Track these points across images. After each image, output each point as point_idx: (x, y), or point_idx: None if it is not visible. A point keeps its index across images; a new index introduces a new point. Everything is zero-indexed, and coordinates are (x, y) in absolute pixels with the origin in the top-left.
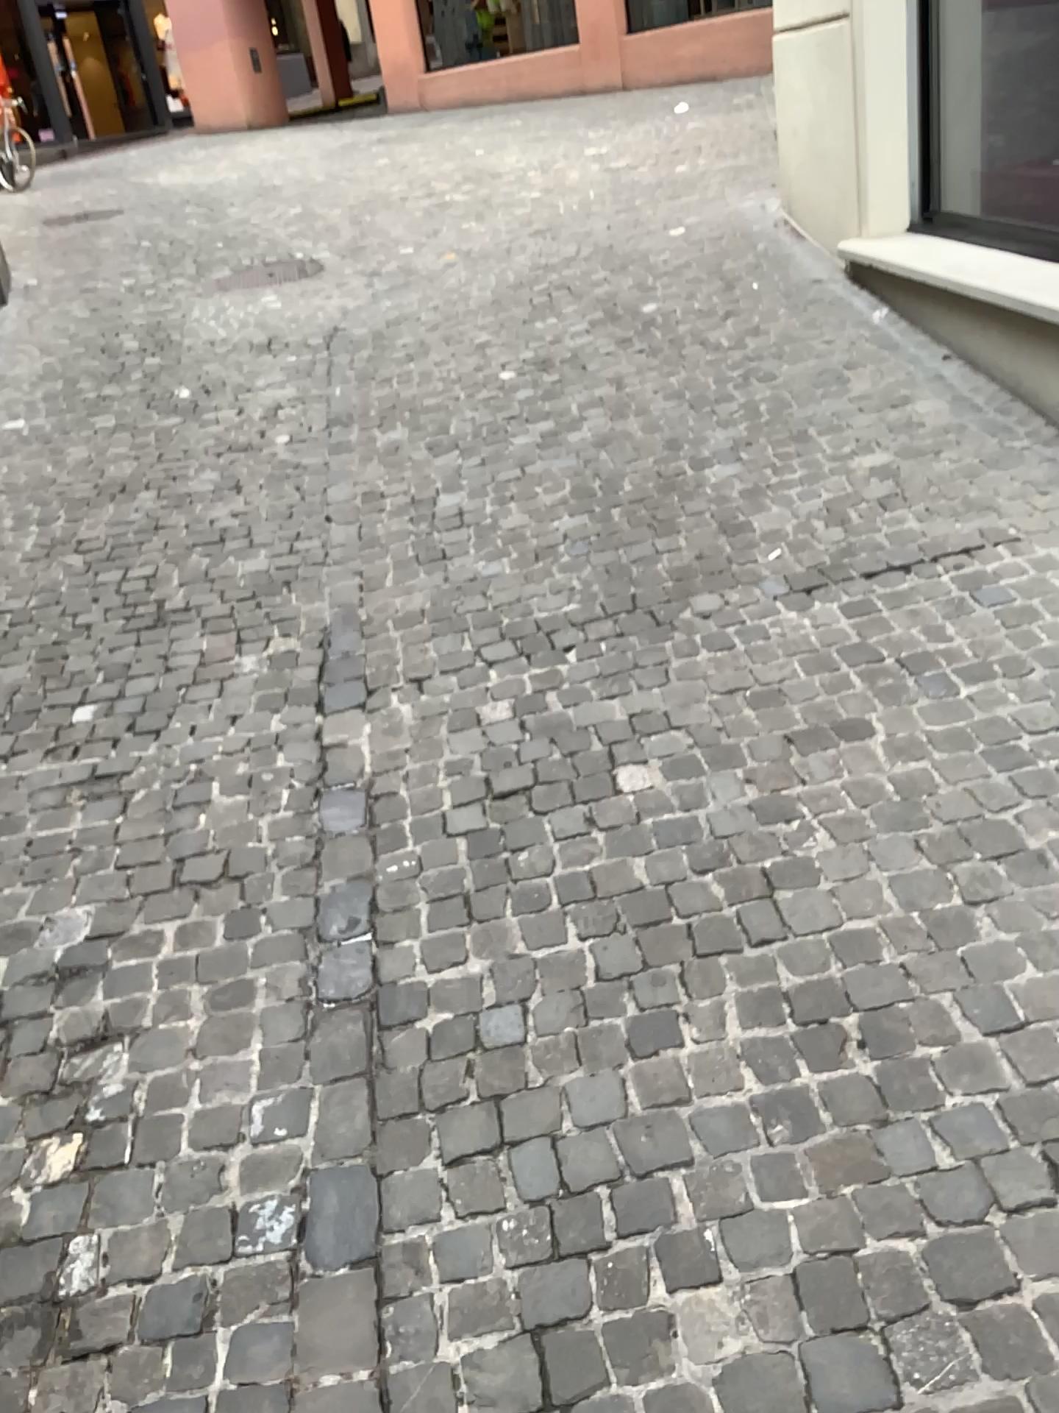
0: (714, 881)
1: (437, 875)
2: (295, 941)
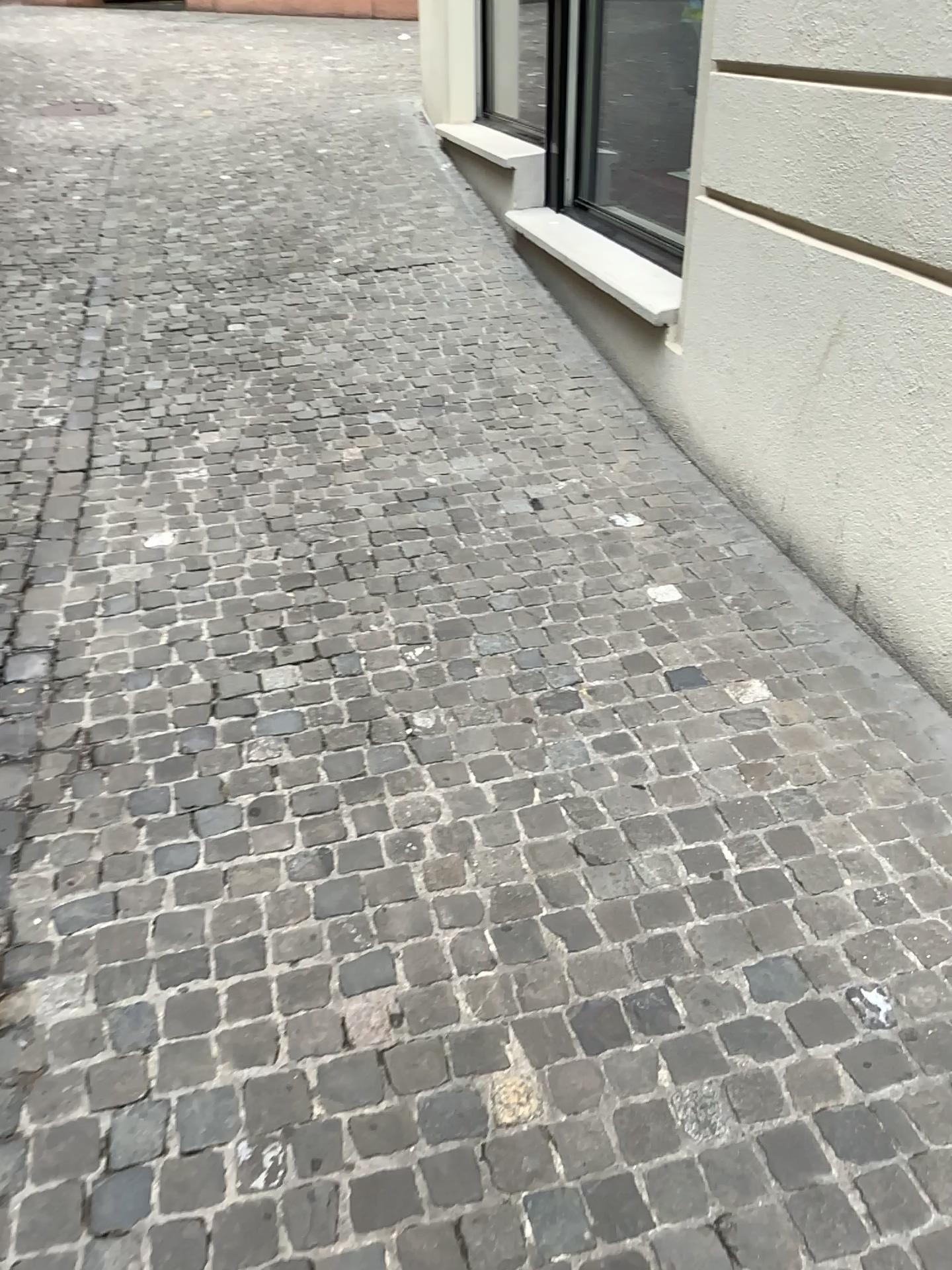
0: (256, 352)
1: (137, 349)
2: (68, 365)
